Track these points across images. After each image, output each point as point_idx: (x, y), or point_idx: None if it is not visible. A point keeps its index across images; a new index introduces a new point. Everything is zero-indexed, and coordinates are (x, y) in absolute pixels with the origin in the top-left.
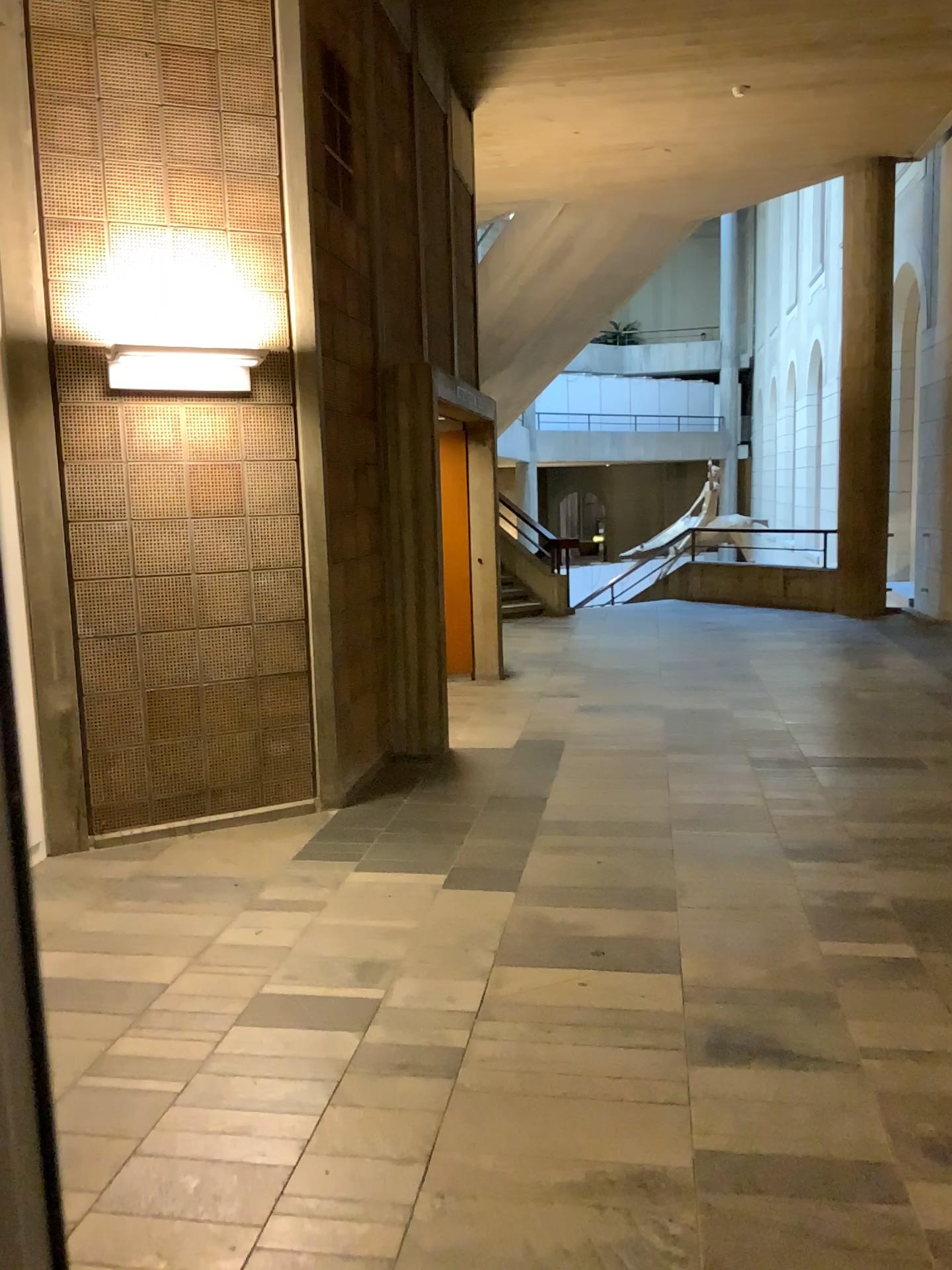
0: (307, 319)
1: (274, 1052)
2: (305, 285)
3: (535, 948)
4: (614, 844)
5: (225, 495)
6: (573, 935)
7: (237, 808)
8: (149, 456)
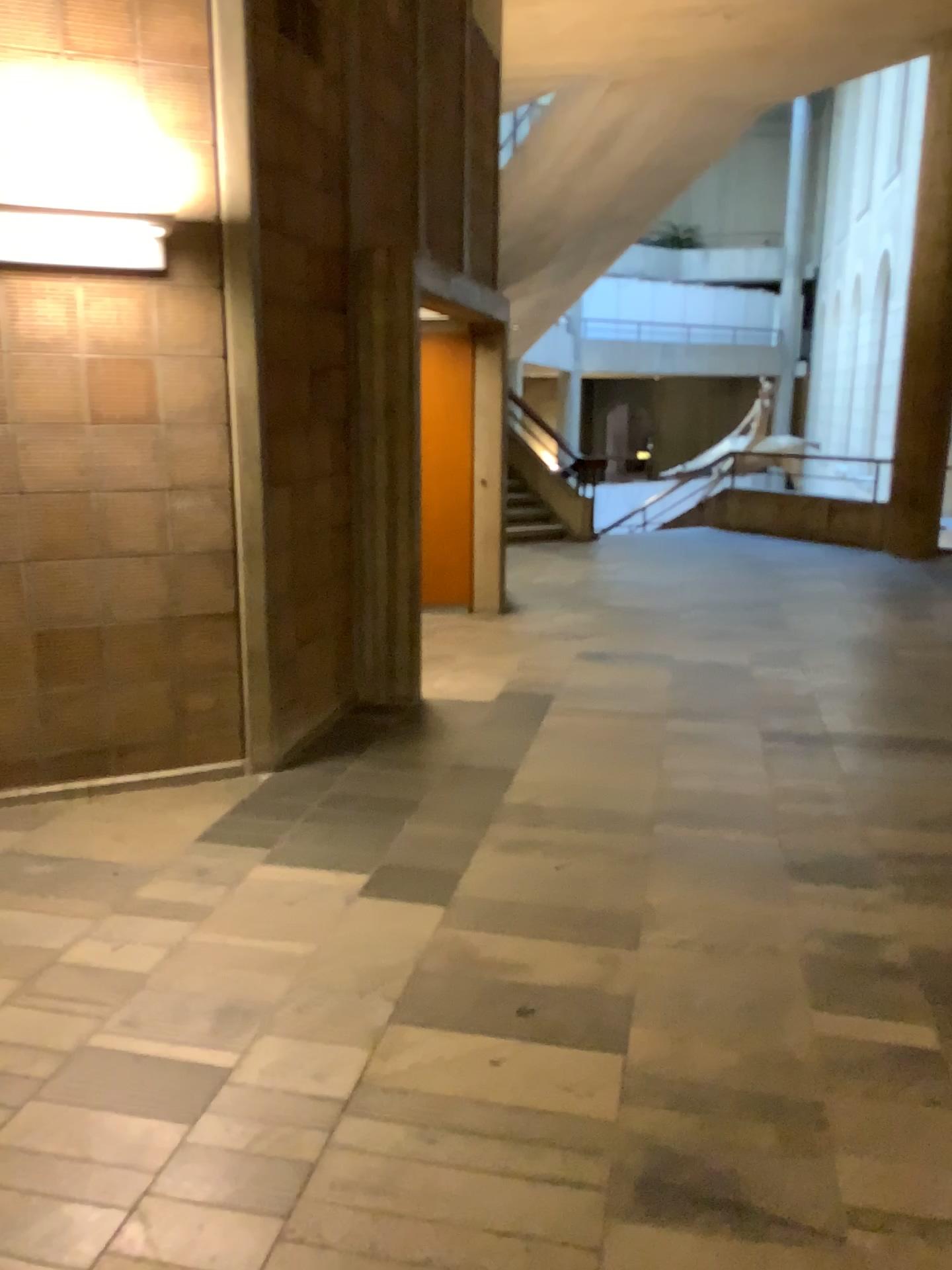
0: (239, 182)
1: (61, 1153)
2: (236, 138)
3: (446, 999)
4: (579, 843)
5: (135, 399)
6: (499, 981)
7: (149, 768)
8: (37, 347)
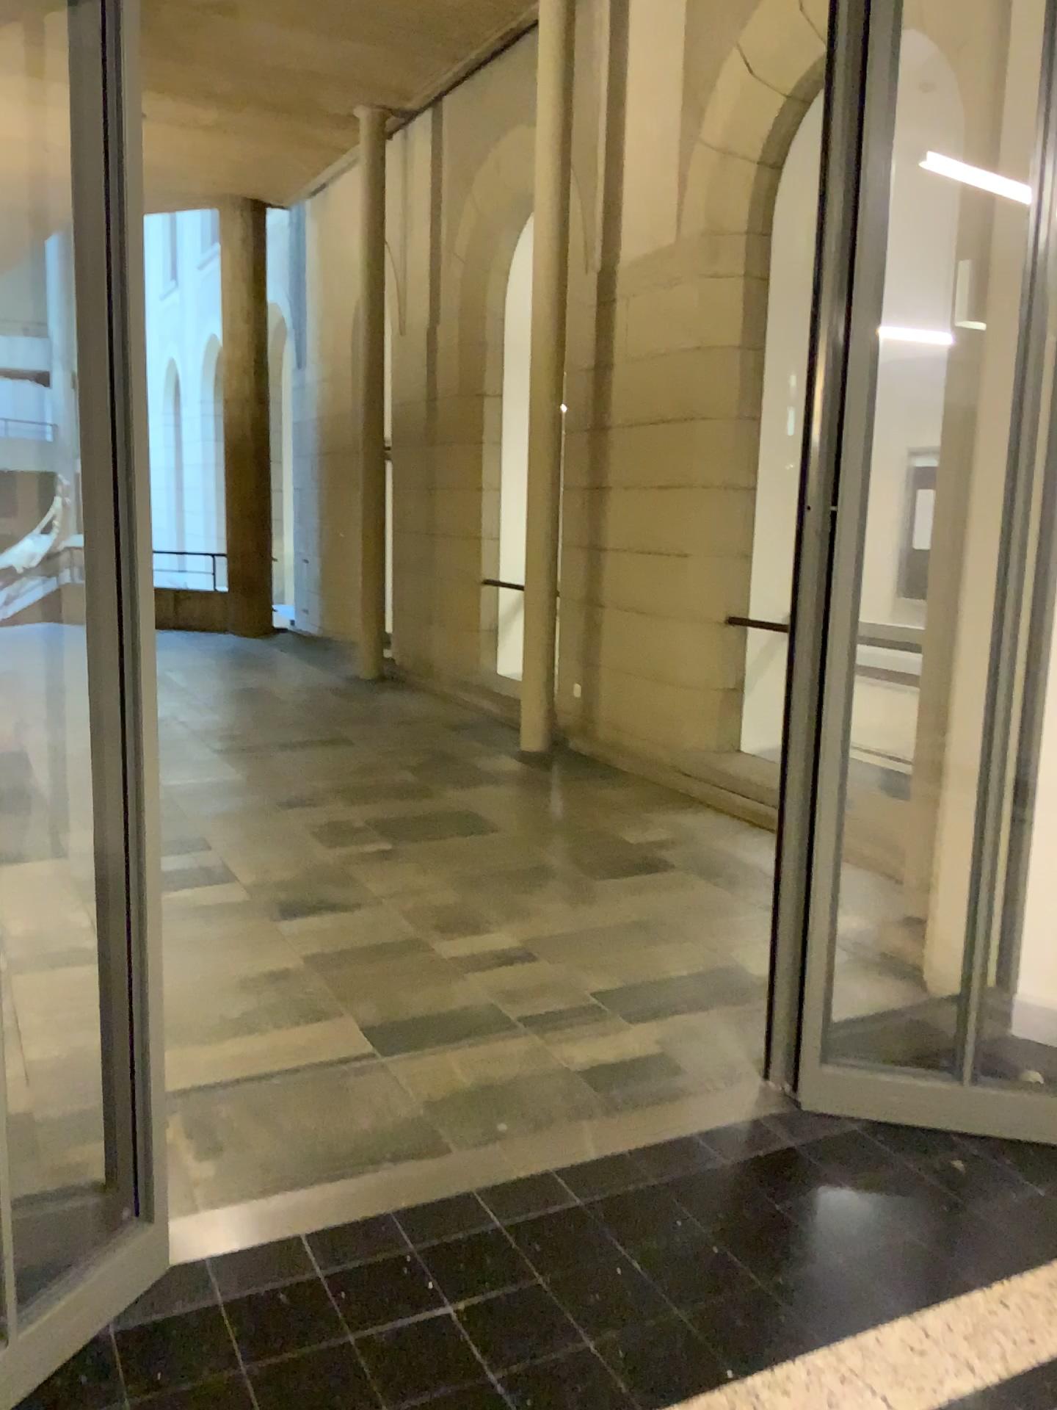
0: None
1: None
2: None
3: None
4: None
5: None
6: None
7: None
8: None
